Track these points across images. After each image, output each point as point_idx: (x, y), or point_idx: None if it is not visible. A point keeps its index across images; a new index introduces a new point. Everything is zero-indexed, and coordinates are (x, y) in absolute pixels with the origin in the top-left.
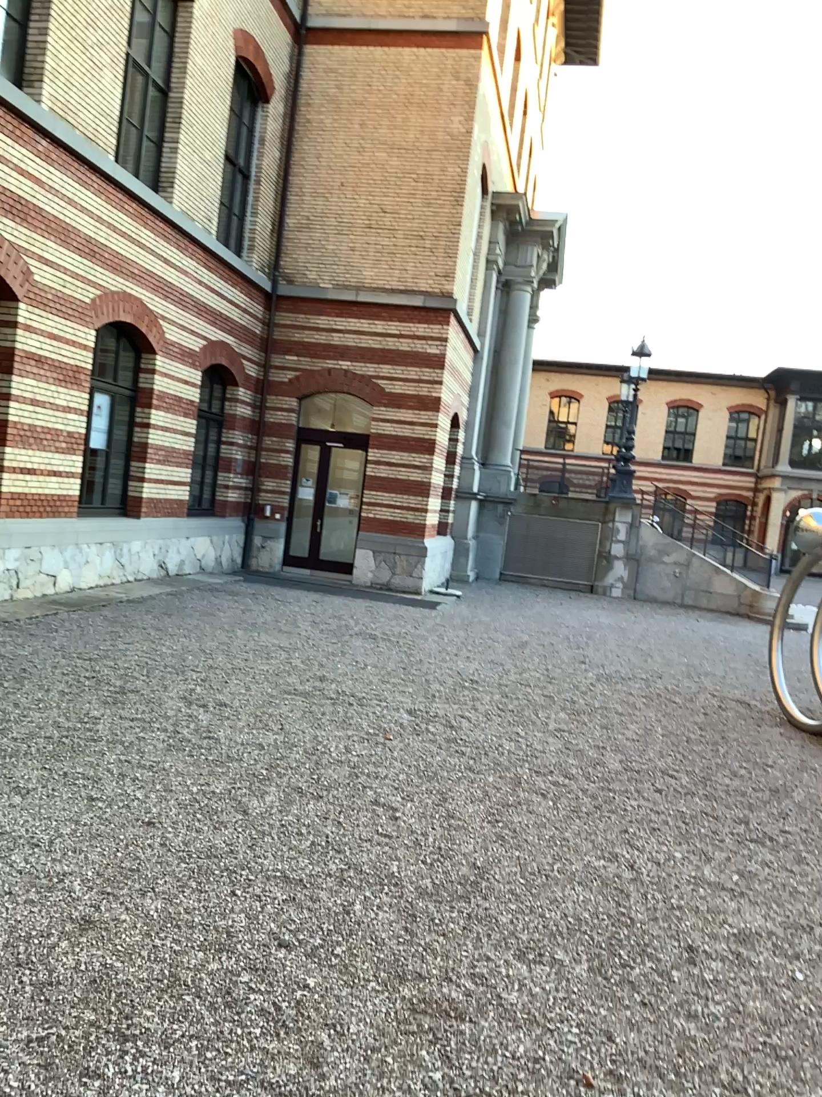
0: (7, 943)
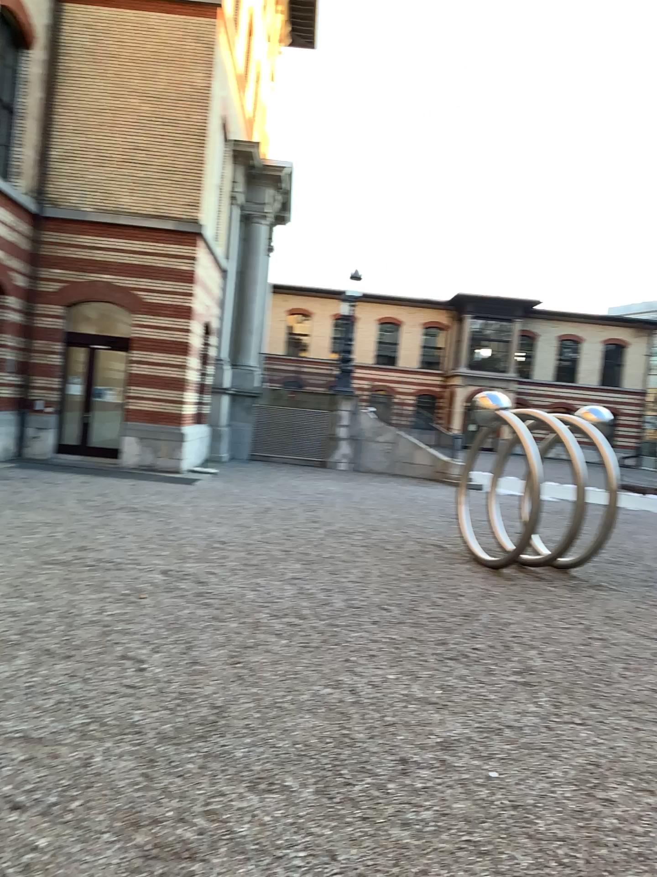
0: None
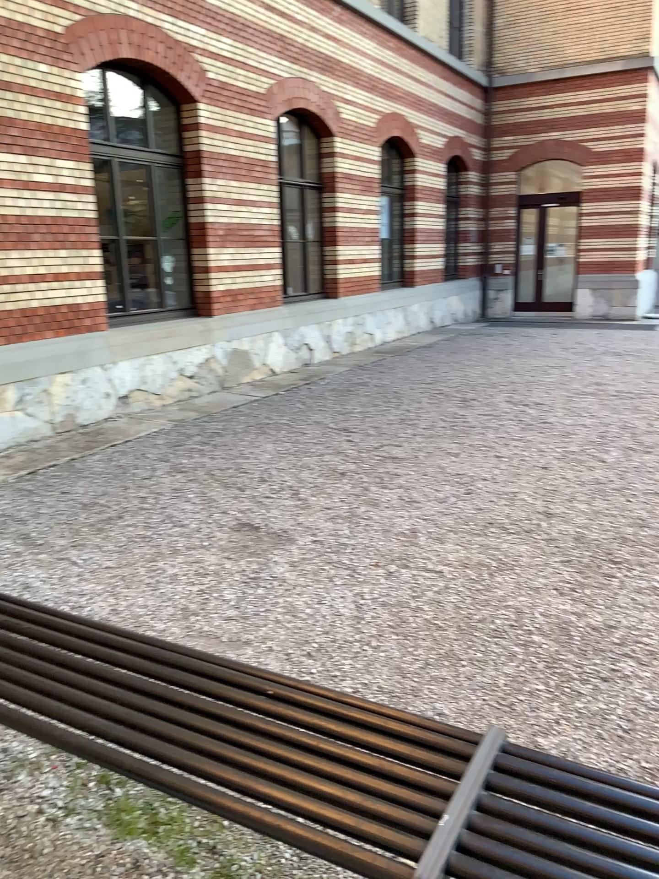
0: (516, 525)
